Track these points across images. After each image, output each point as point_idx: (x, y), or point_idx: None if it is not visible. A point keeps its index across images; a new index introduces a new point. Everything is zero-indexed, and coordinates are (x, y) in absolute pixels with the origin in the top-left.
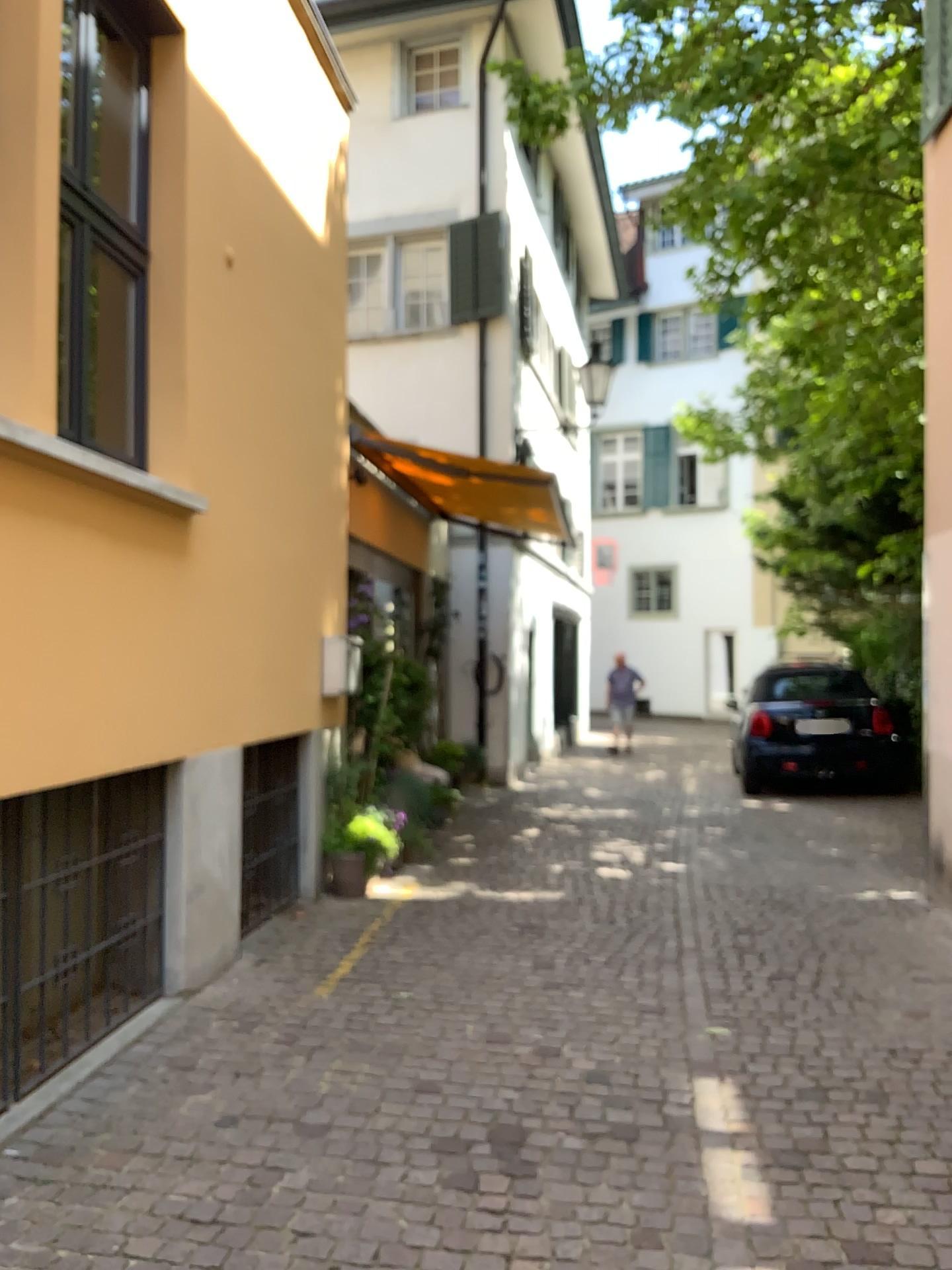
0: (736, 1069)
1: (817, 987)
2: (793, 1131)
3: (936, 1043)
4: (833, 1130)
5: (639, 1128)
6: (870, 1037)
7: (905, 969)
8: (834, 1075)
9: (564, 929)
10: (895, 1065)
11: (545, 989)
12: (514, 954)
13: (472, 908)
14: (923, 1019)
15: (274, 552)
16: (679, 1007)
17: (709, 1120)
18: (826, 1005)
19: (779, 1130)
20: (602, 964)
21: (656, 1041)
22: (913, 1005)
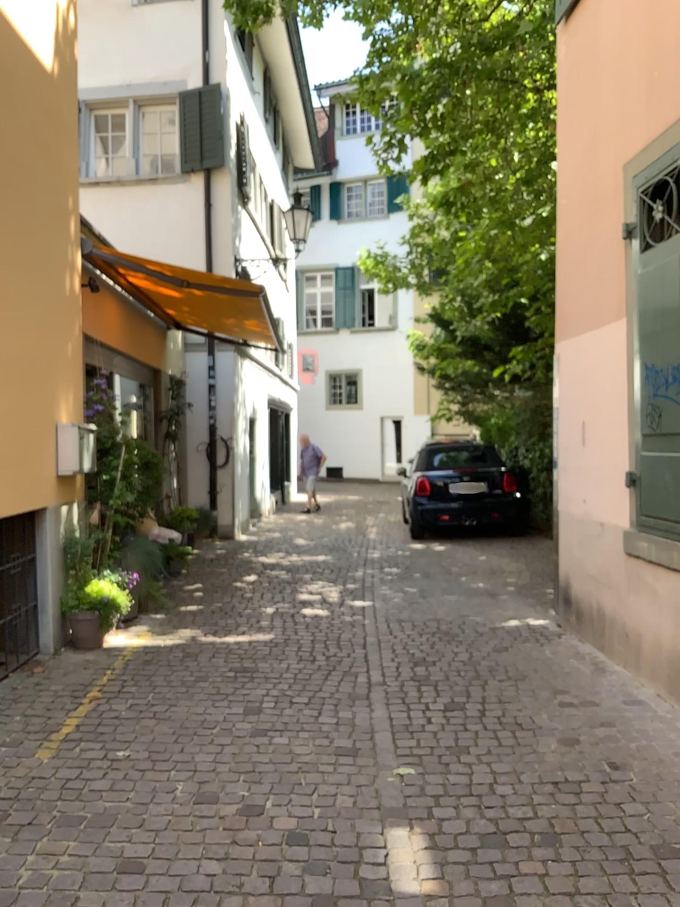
0: (425, 819)
1: (485, 719)
2: (483, 893)
3: (592, 773)
4: (518, 886)
5: (338, 904)
6: (536, 771)
7: (553, 696)
8: (512, 818)
9: (271, 672)
10: (562, 801)
11: (252, 739)
12: (226, 702)
13: (193, 656)
14: (576, 747)
15: (0, 346)
16: (371, 749)
17: (404, 886)
18: (495, 738)
19: (470, 891)
20: (304, 707)
21: (352, 791)
22: (565, 732)
